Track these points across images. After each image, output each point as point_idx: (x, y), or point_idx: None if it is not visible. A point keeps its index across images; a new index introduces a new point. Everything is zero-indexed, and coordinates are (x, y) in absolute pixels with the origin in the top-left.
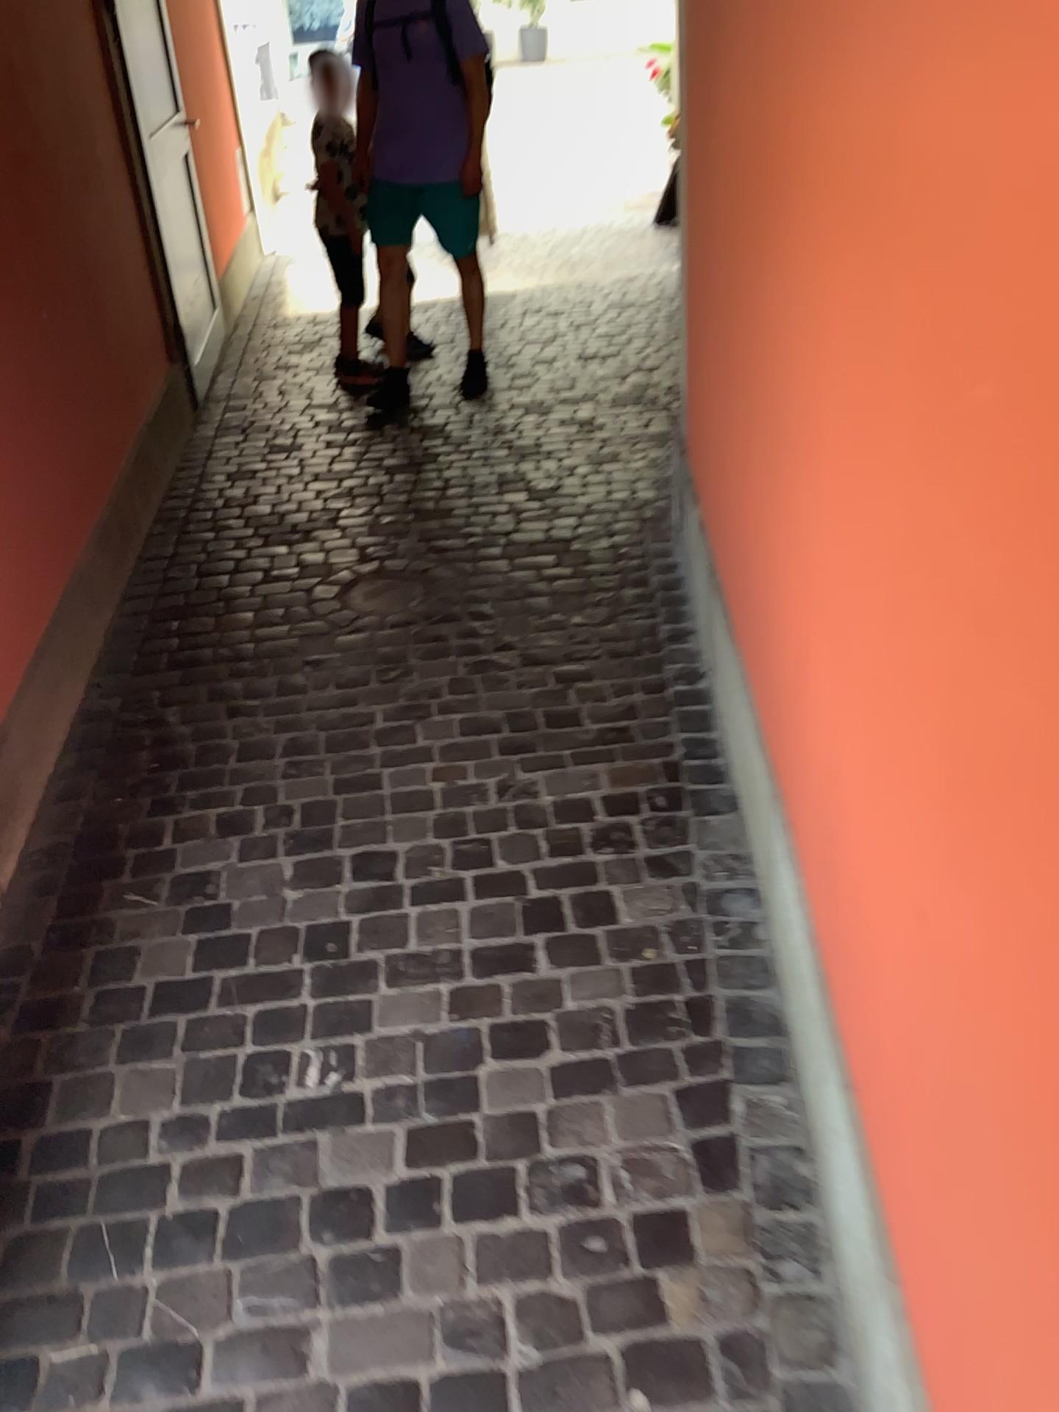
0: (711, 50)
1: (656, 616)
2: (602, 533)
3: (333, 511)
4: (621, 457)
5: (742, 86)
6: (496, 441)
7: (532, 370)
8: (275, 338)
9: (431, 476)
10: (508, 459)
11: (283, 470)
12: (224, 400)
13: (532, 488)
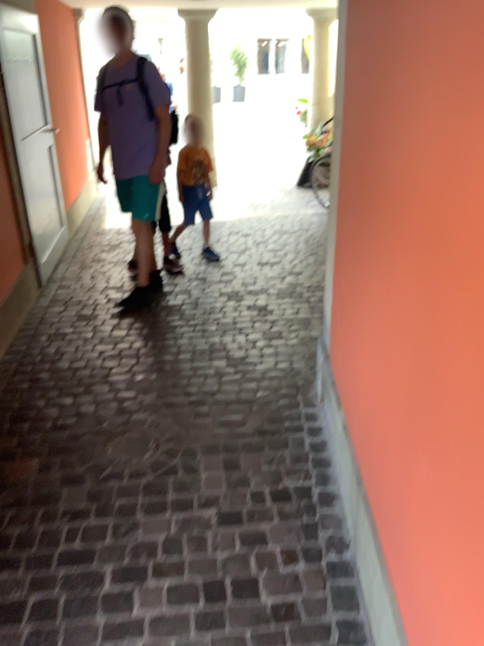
0: (377, 126)
1: (310, 481)
2: (273, 399)
3: (105, 371)
4: (283, 336)
5: (415, 161)
6: (210, 321)
7: (232, 271)
8: (94, 242)
9: (169, 346)
10: (216, 335)
11: (81, 335)
12: (58, 282)
13: (230, 359)
